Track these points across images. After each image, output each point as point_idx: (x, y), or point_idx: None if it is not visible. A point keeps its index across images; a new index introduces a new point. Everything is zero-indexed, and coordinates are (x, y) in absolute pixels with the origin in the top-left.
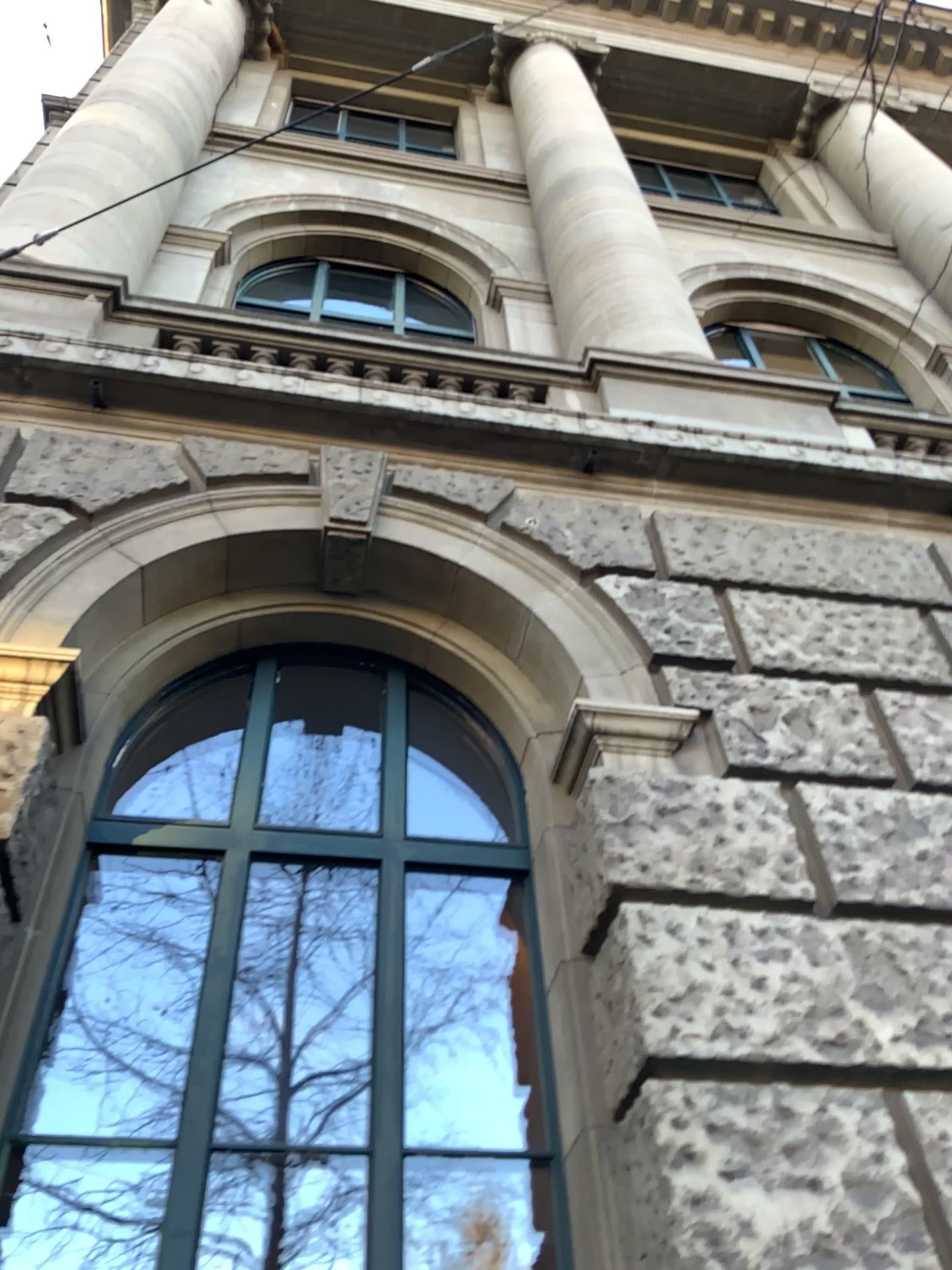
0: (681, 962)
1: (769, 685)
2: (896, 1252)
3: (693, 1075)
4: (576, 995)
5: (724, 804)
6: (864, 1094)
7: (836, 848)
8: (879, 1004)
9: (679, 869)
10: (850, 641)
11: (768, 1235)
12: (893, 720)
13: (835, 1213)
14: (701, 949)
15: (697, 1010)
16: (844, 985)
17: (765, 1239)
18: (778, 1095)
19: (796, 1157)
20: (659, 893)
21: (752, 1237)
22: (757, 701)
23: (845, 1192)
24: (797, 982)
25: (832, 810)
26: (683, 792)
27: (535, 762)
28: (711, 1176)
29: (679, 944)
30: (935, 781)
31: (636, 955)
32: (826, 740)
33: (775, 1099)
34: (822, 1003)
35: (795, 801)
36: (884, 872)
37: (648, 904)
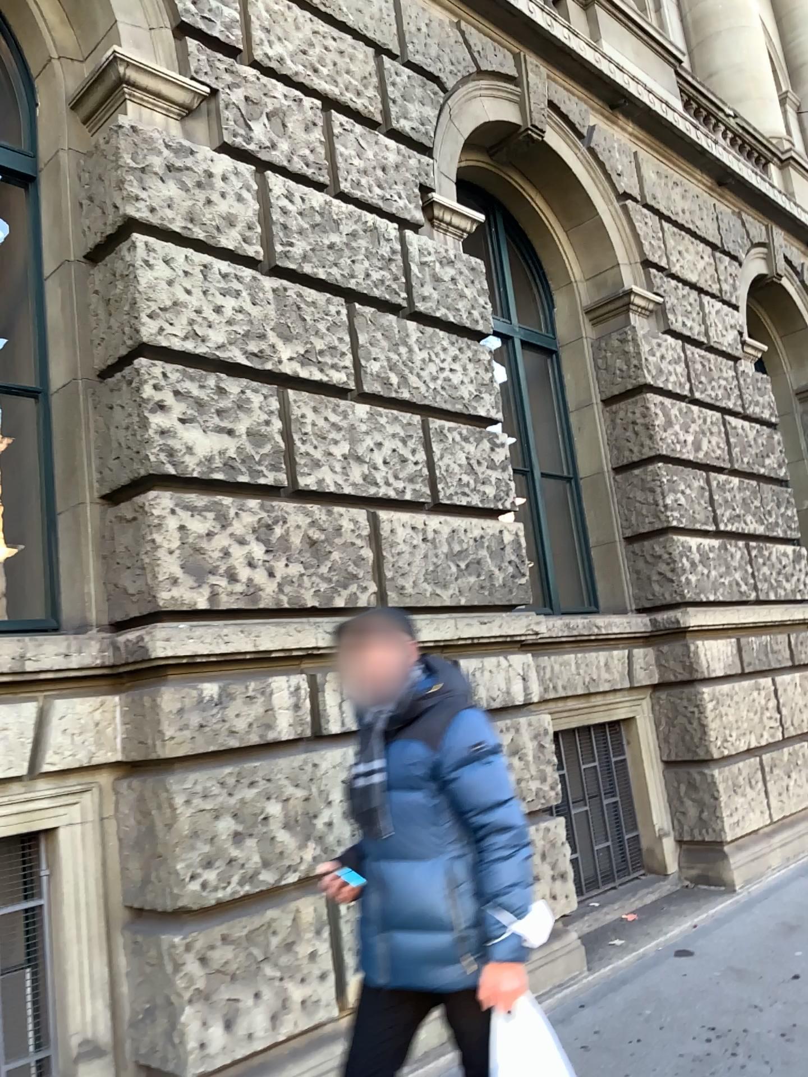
0: (172, 285)
1: (263, 82)
2: (266, 469)
3: (171, 359)
4: (78, 287)
5: (216, 174)
6: (267, 386)
7: (283, 228)
8: (287, 336)
9: (178, 217)
10: (326, 63)
11: (201, 454)
12: (339, 141)
13: (239, 447)
14: (187, 279)
15: (179, 319)
16: (269, 320)
17: (199, 456)
18: (220, 379)
19: (224, 415)
20: (162, 231)
21: (192, 454)
22: (251, 93)
23: (246, 437)
24: (243, 313)
25: (286, 199)
26: (188, 156)
27: (52, 80)
28: (173, 419)
29: (172, 272)
30: (353, 196)
31: (142, 273)
32: (292, 143)
33: (217, 381)
34: (255, 329)
35: (263, 185)
36: (308, 252)
37: (153, 238)
